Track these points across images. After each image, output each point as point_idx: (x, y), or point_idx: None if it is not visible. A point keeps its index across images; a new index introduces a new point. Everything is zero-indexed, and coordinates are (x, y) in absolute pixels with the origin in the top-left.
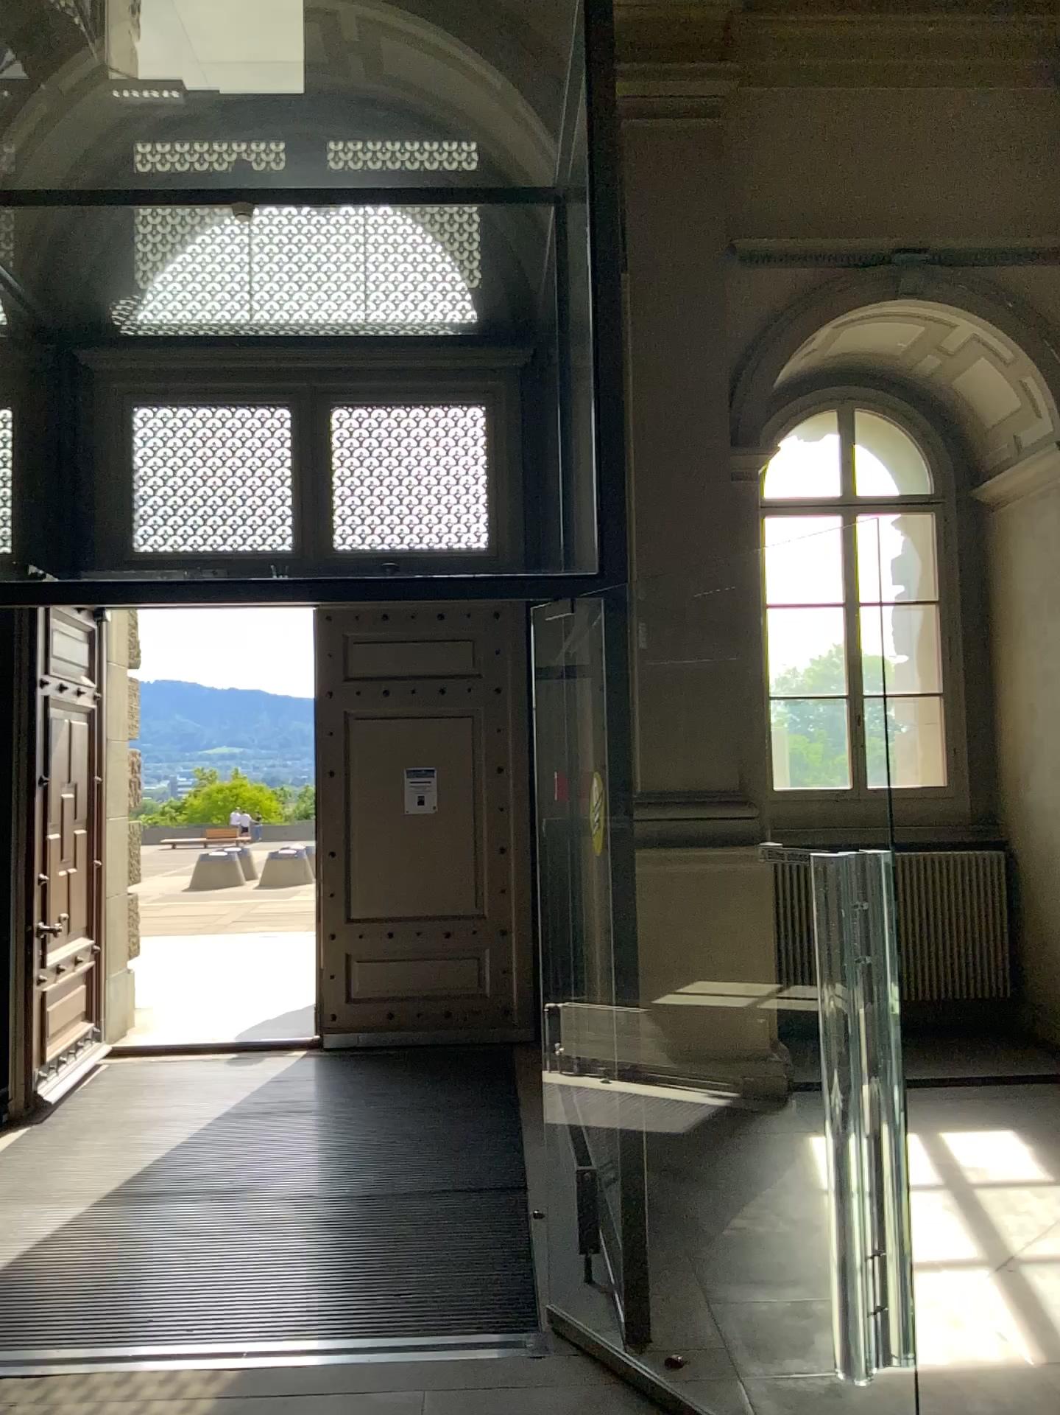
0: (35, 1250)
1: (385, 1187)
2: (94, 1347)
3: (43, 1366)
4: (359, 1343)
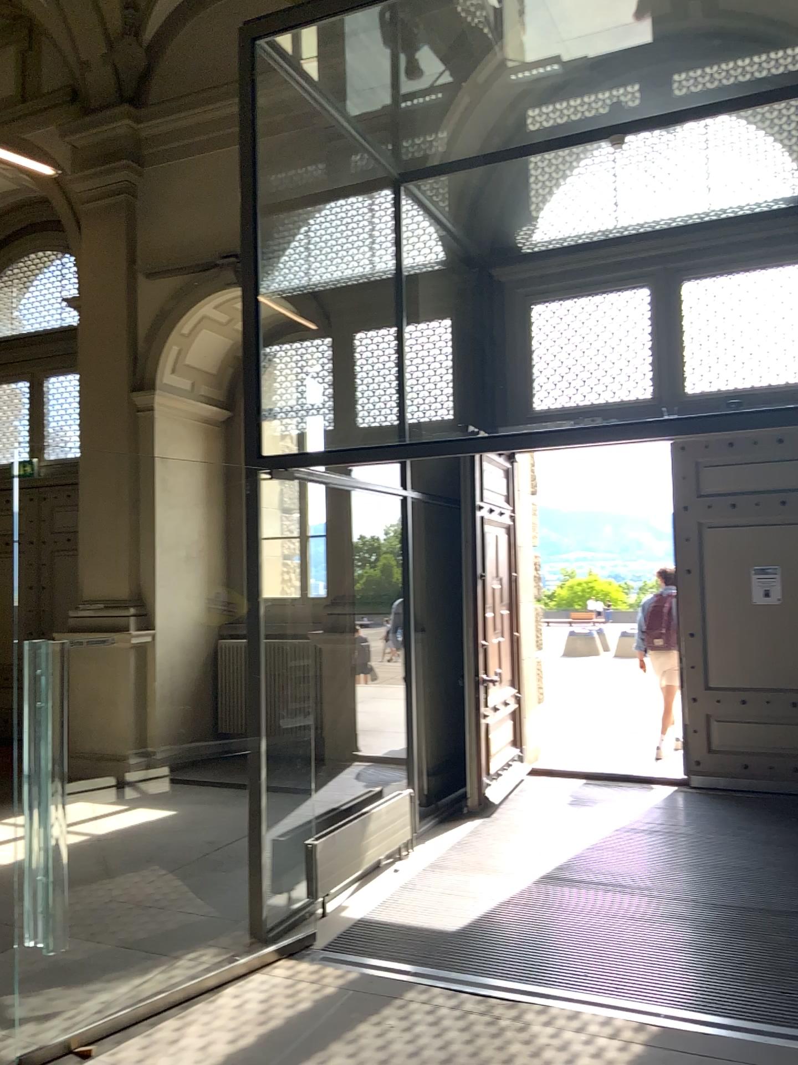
0: (501, 909)
1: (762, 904)
2: (552, 987)
3: (520, 994)
4: (759, 1027)
